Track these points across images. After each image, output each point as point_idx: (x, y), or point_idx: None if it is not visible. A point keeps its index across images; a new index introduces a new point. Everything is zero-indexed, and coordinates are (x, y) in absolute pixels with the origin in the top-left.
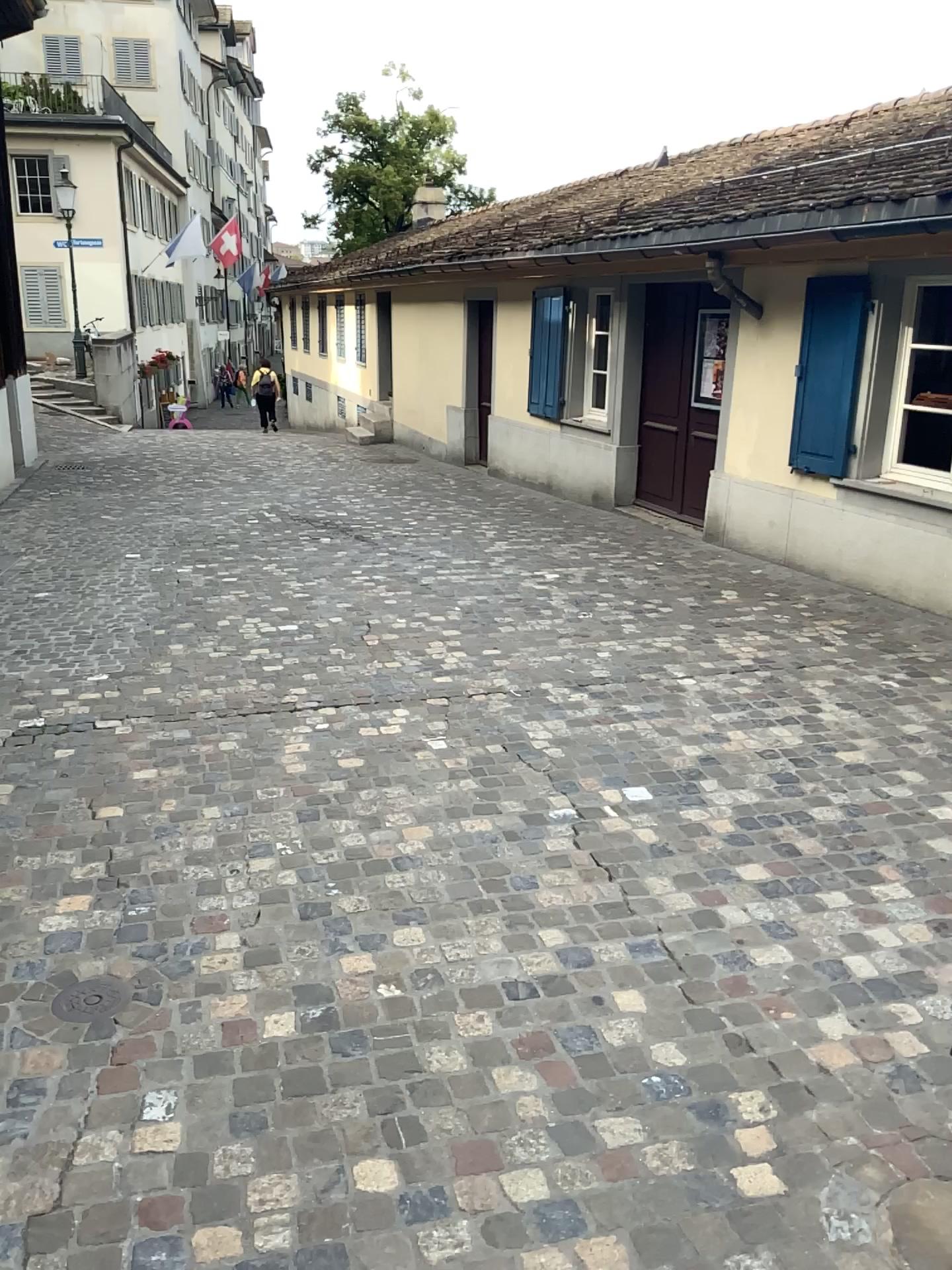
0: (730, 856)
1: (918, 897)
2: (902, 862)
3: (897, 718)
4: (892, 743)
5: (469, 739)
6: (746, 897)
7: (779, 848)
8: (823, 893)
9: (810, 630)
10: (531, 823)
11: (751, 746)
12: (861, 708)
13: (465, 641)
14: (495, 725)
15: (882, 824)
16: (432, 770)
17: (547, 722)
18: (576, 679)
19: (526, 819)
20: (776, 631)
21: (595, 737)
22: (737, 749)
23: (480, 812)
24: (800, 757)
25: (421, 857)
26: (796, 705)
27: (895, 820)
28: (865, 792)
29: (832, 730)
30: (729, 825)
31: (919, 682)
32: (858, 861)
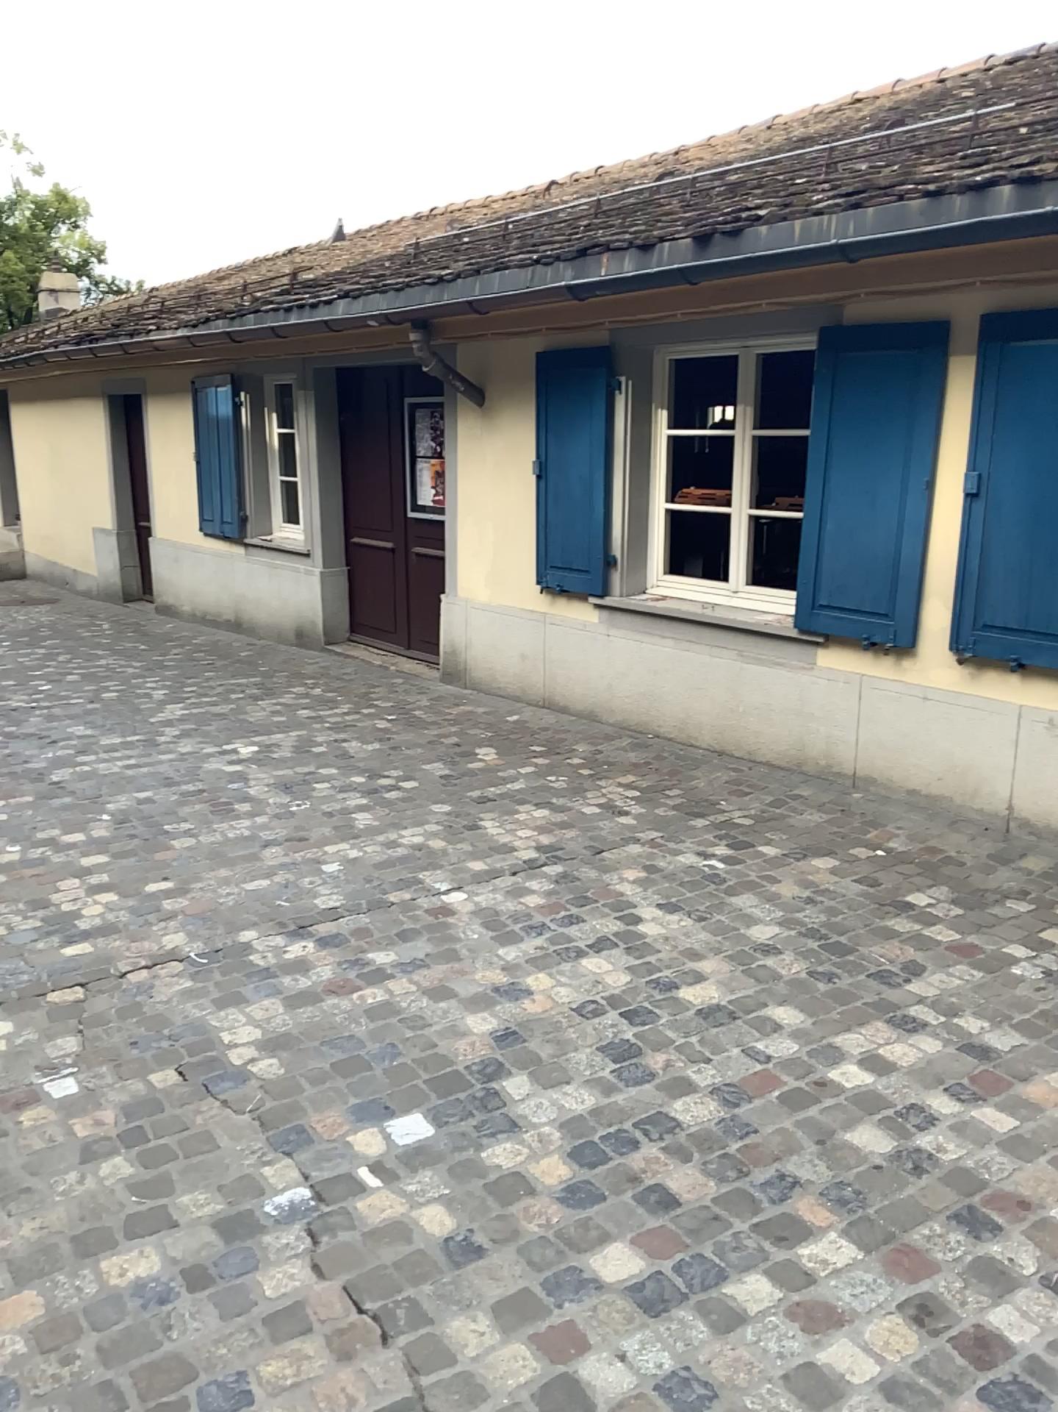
0: (575, 1237)
1: (872, 1258)
2: (827, 1188)
3: (741, 919)
4: (748, 963)
5: (119, 1069)
6: (618, 1327)
7: (646, 1202)
8: (735, 1289)
9: (597, 795)
10: (232, 1242)
11: (562, 1002)
12: (691, 909)
13: (116, 876)
14: (164, 1032)
15: (780, 1118)
16: (49, 1153)
17: (250, 1010)
18: (291, 921)
19: (222, 1232)
20: (554, 802)
21: (329, 1025)
22: (544, 1011)
23: (138, 1233)
24: (635, 1009)
25: (16, 1382)
26: (608, 918)
27: (794, 1106)
28: (738, 1059)
29: (665, 955)
30: (560, 1167)
31: (750, 858)
32: (766, 1202)
